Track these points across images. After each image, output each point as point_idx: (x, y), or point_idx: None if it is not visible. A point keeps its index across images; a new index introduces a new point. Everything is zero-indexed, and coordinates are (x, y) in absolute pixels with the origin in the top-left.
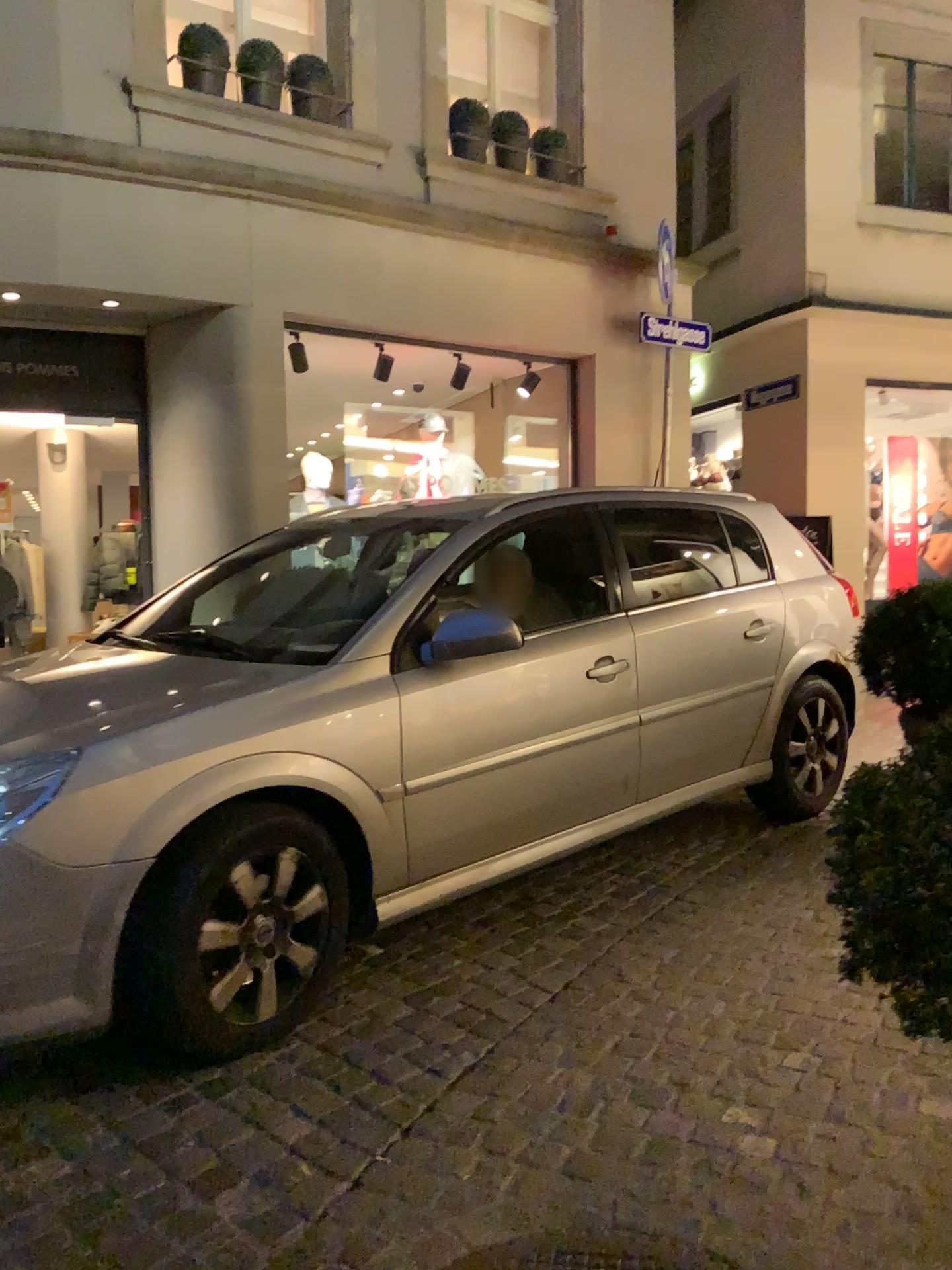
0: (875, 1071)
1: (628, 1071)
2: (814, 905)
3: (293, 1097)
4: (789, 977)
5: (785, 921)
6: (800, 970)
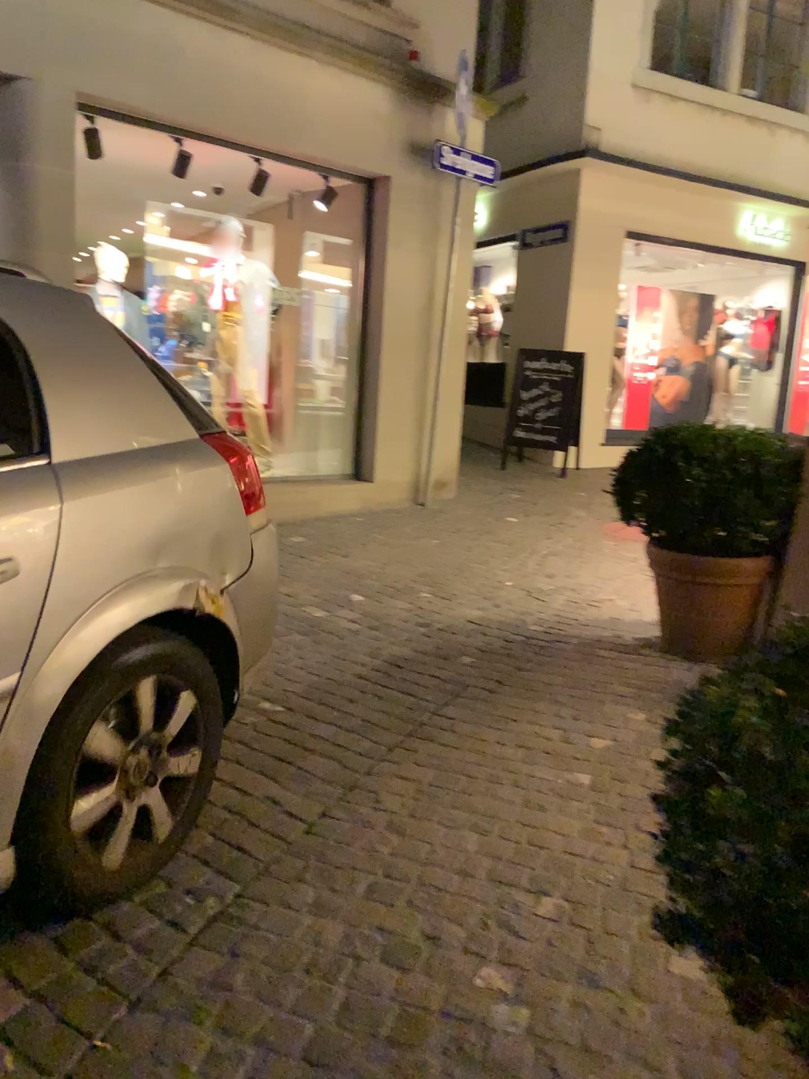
0: (628, 922)
1: (380, 924)
2: (565, 726)
3: (5, 965)
4: (542, 808)
5: (538, 743)
6: (553, 800)
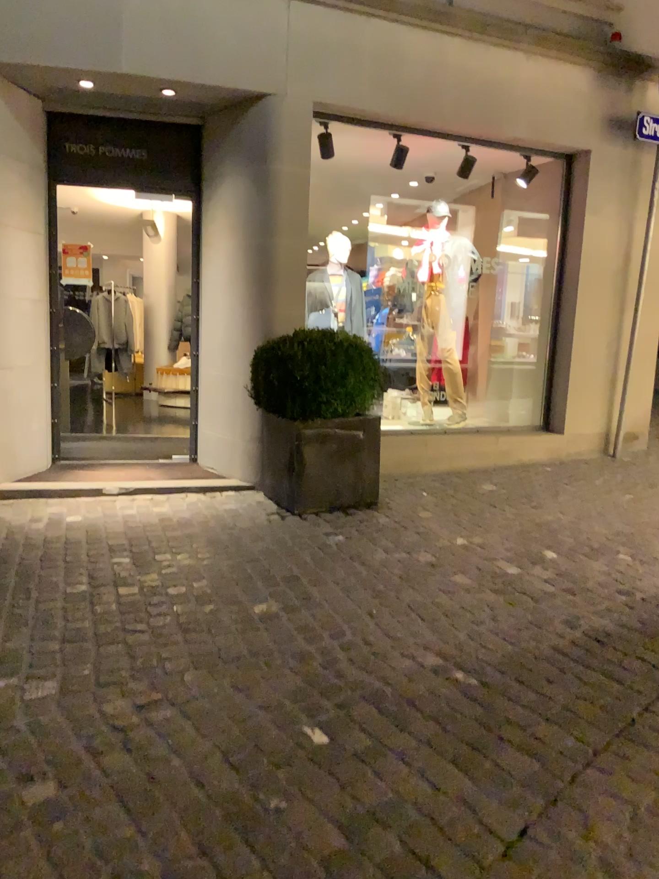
0: None
1: None
2: None
3: None
4: None
5: None
6: None
